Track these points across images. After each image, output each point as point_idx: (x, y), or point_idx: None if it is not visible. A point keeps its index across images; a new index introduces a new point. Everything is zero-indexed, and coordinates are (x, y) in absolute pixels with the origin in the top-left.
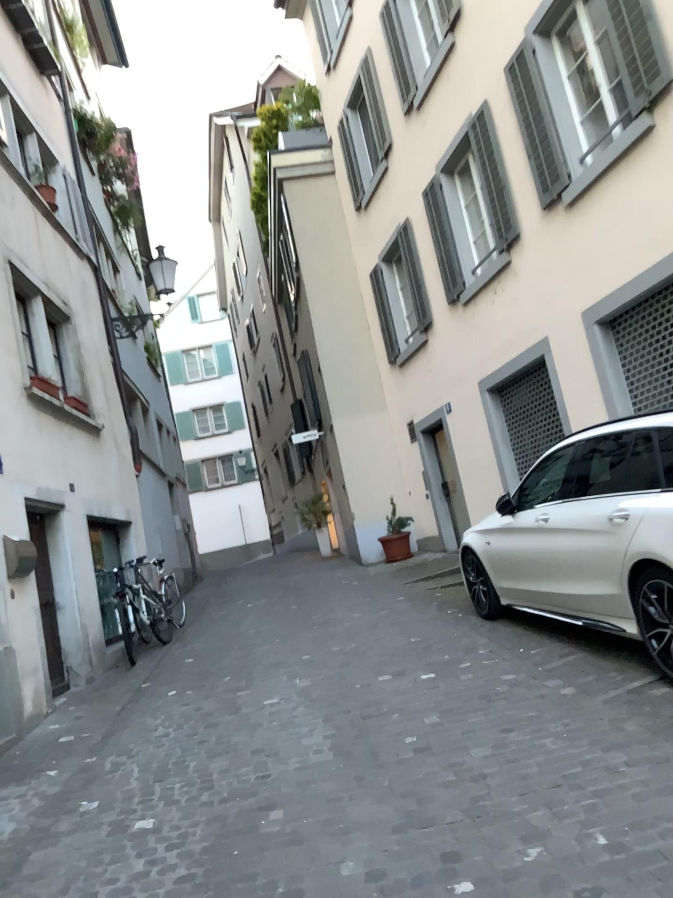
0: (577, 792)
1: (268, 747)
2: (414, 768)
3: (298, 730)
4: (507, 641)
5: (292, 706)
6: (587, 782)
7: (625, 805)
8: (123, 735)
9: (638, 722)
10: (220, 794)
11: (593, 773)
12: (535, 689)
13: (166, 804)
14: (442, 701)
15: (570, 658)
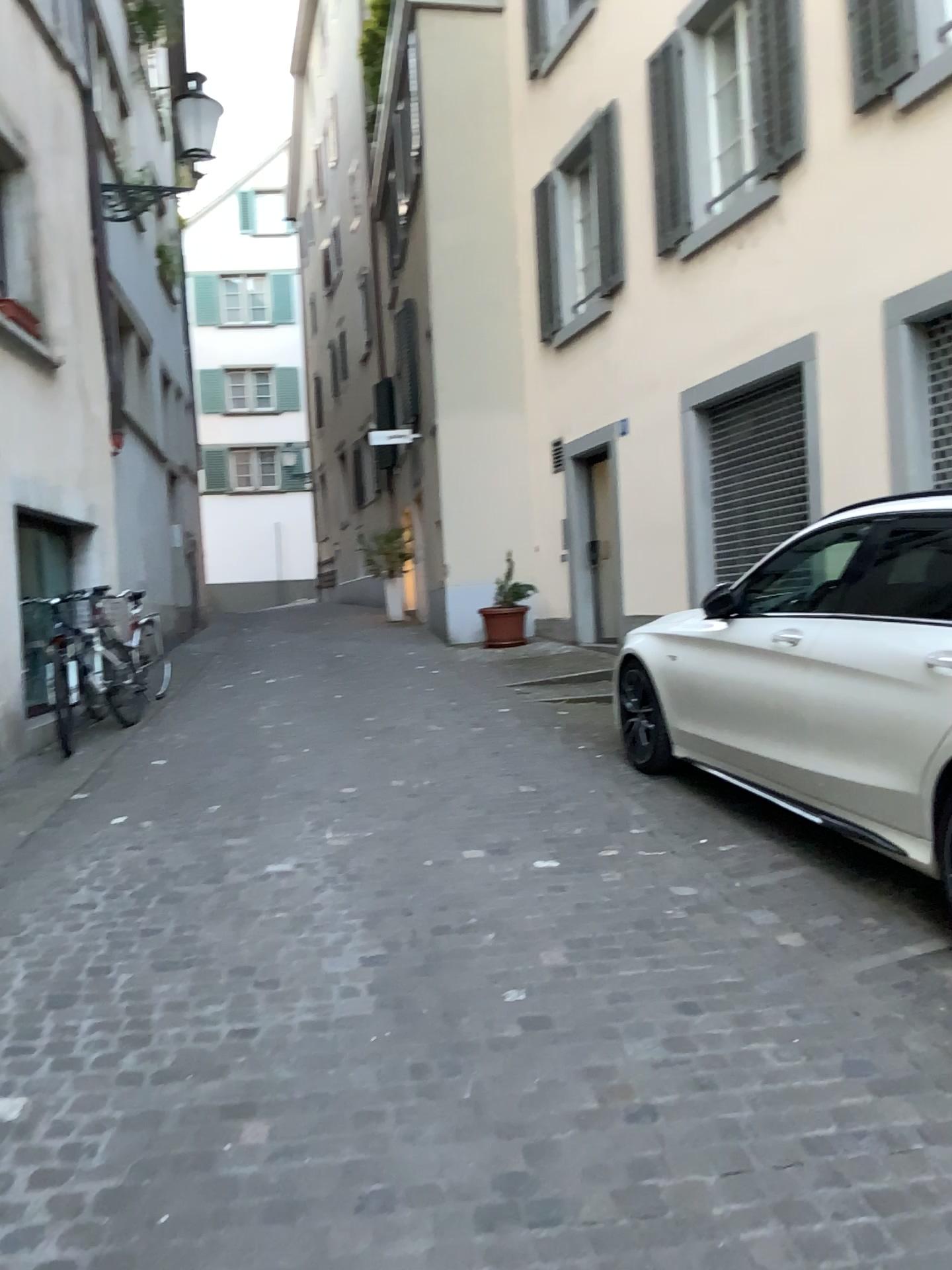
0: (837, 1192)
1: (260, 968)
2: (522, 1070)
3: (319, 943)
4: (683, 822)
5: (313, 888)
6: (855, 1172)
7: (937, 1245)
8: (15, 897)
9: (931, 1040)
10: (157, 1066)
11: (863, 1149)
12: (736, 929)
13: (52, 1071)
14: (573, 923)
15: (791, 875)
